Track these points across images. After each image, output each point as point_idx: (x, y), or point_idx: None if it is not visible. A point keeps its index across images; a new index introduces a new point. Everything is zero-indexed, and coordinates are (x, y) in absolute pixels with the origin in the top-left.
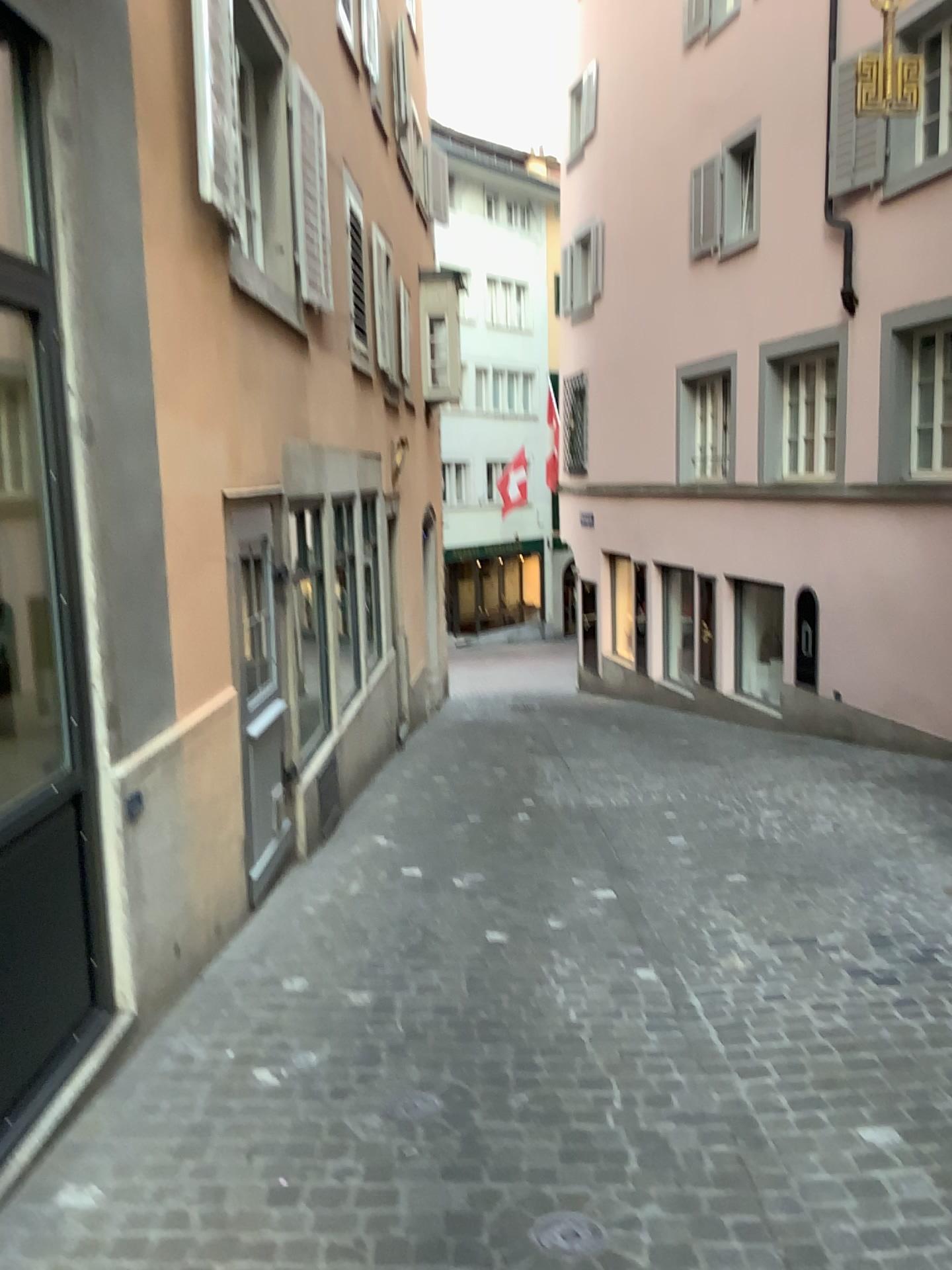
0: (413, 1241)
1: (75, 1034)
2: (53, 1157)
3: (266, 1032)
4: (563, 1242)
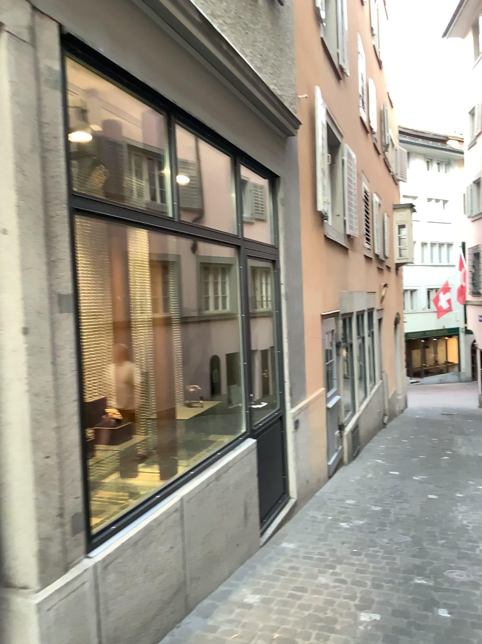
0: (401, 567)
1: (280, 499)
2: (278, 534)
3: (342, 512)
4: (455, 575)
